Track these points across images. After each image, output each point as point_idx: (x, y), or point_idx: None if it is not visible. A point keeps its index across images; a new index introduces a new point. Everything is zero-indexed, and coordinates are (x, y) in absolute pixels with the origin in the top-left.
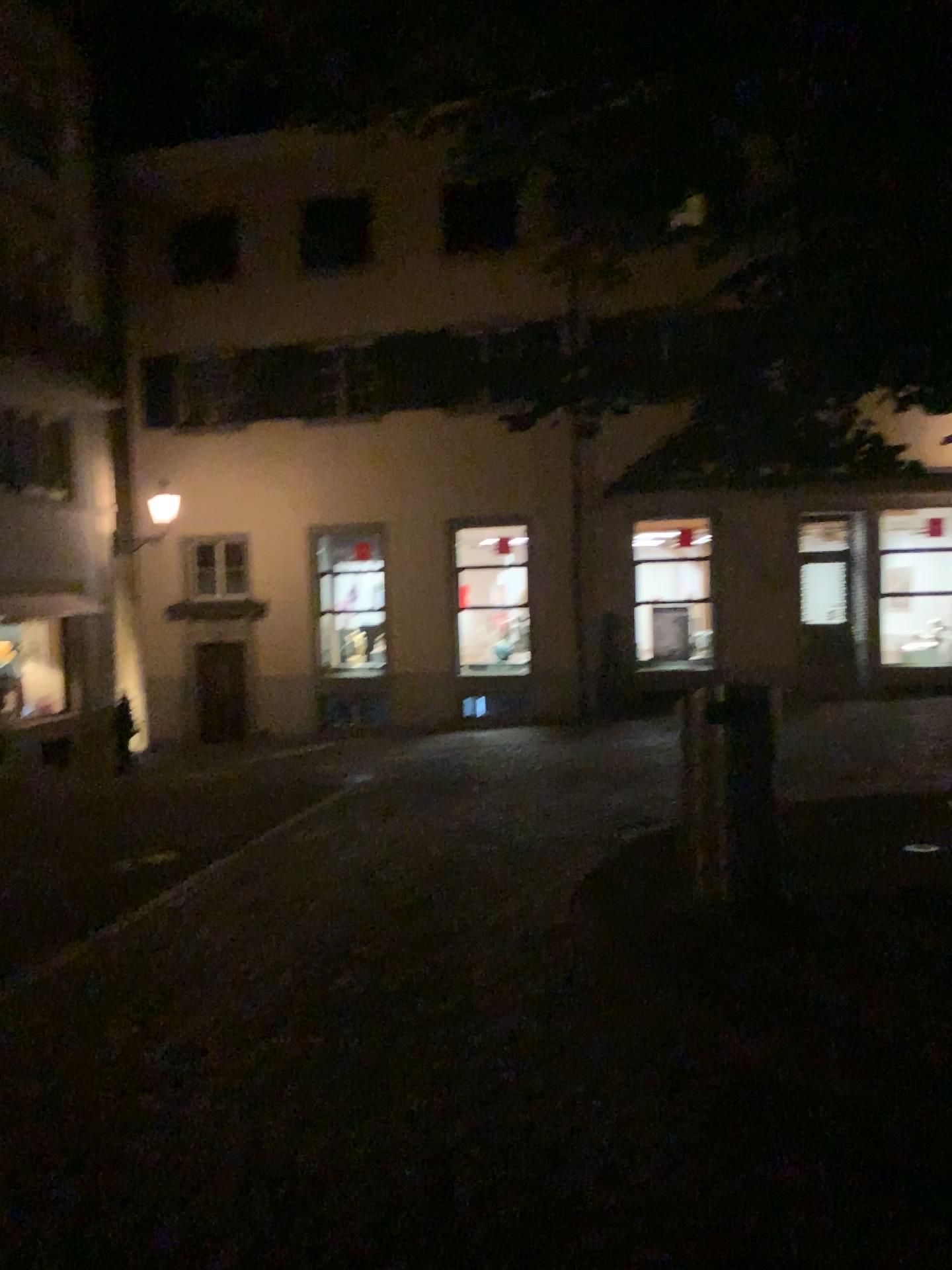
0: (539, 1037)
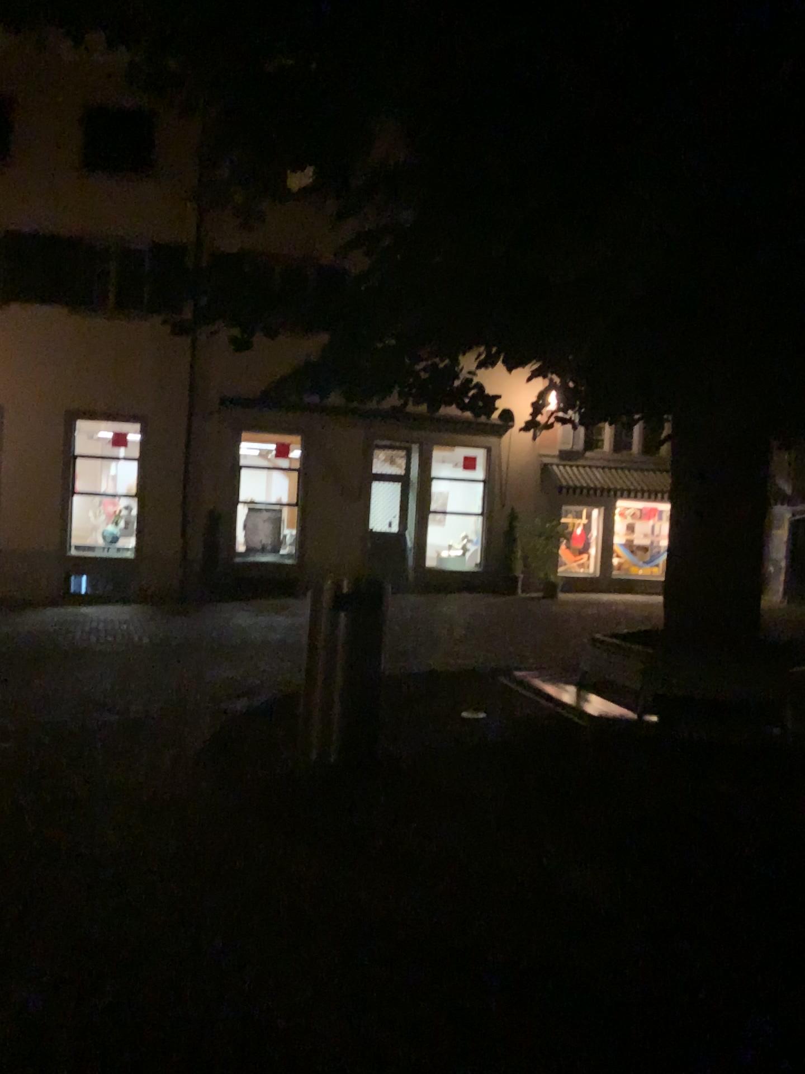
0: (184, 895)
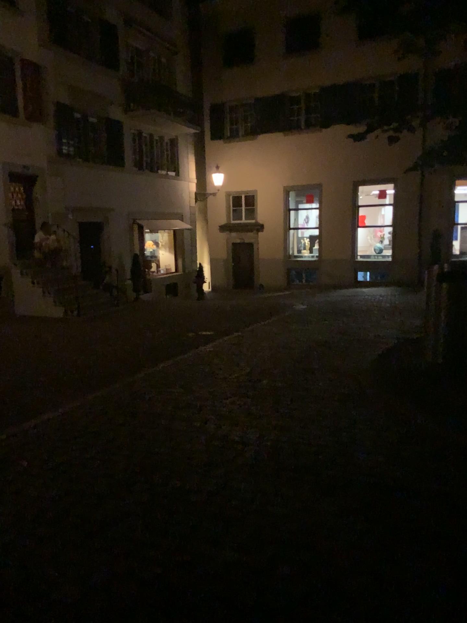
0: (336, 409)
